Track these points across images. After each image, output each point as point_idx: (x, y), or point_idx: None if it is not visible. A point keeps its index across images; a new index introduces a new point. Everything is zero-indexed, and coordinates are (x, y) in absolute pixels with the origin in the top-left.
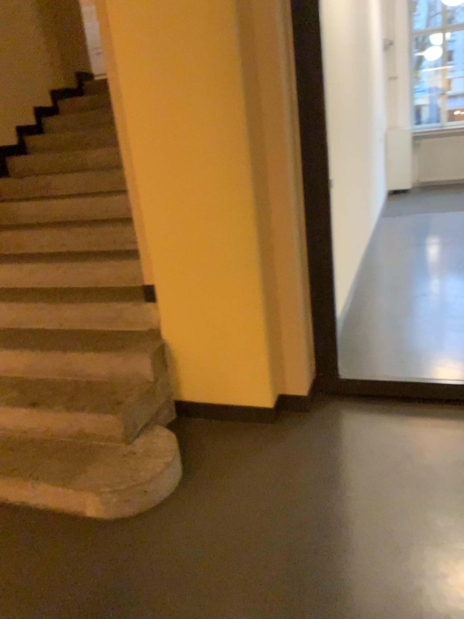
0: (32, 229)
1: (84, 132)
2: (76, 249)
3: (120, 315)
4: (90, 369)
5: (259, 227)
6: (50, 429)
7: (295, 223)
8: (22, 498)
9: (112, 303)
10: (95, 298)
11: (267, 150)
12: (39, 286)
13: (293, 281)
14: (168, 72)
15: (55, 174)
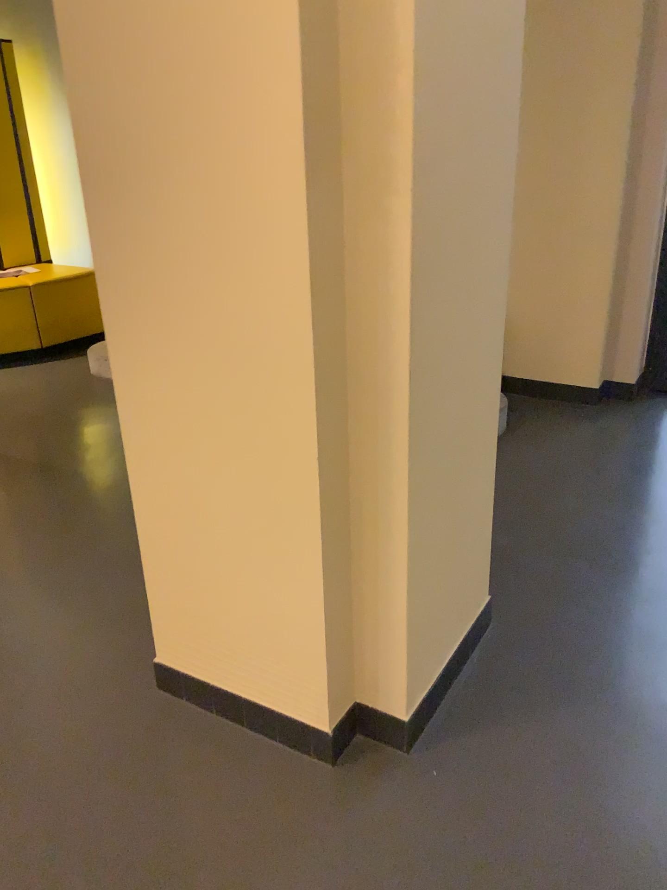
0: None
1: None
2: None
3: None
4: None
5: (620, 205)
6: None
7: (658, 204)
8: None
9: None
10: None
11: (645, 127)
12: None
13: (643, 265)
14: (563, 40)
15: None
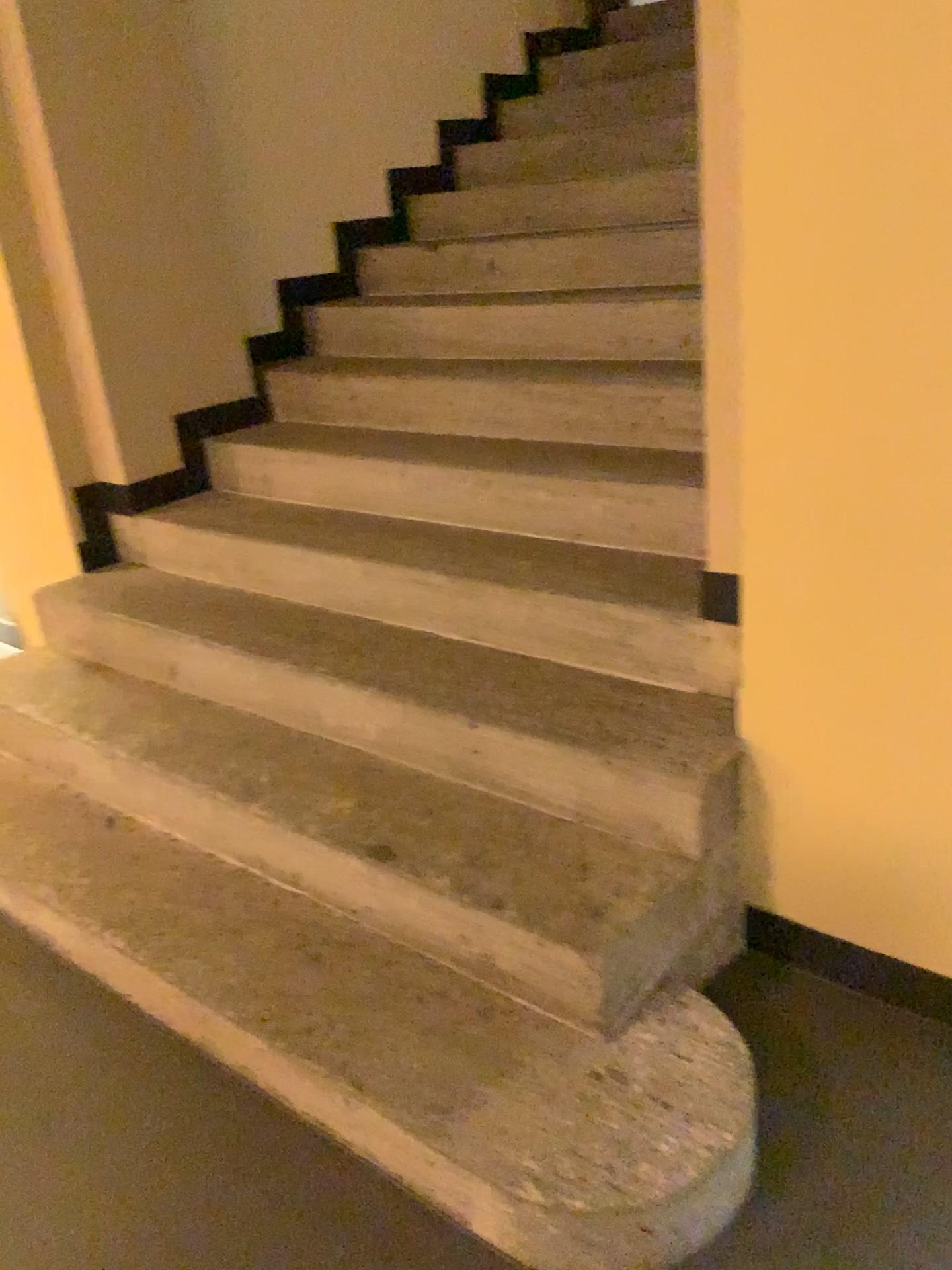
0: (440, 374)
1: (590, 136)
2: (536, 436)
3: (629, 641)
4: (532, 783)
5: None
6: (409, 934)
7: None
8: (313, 1117)
9: (610, 600)
10: (568, 579)
11: None
12: (435, 522)
13: None
14: None
15: (509, 239)
